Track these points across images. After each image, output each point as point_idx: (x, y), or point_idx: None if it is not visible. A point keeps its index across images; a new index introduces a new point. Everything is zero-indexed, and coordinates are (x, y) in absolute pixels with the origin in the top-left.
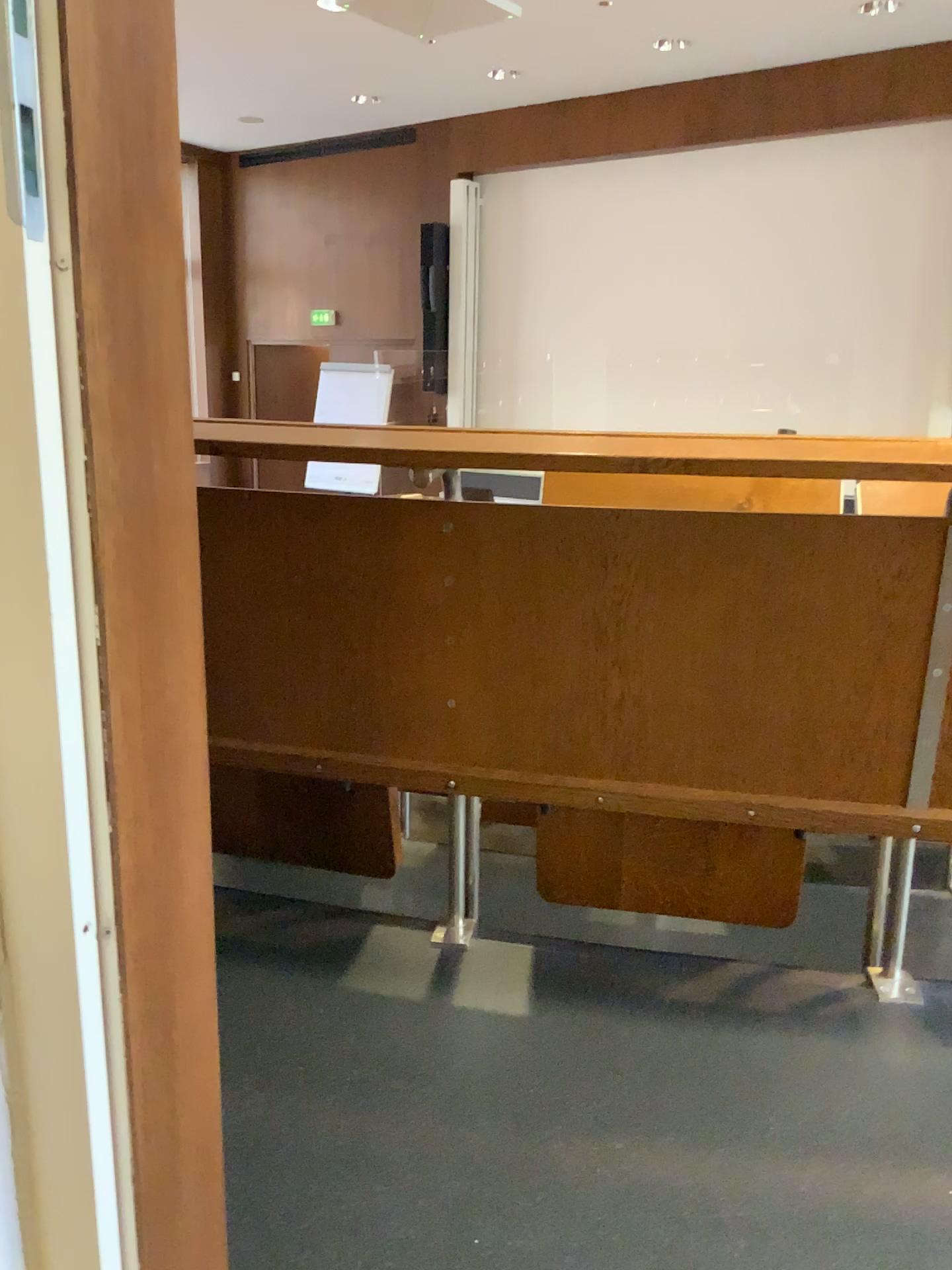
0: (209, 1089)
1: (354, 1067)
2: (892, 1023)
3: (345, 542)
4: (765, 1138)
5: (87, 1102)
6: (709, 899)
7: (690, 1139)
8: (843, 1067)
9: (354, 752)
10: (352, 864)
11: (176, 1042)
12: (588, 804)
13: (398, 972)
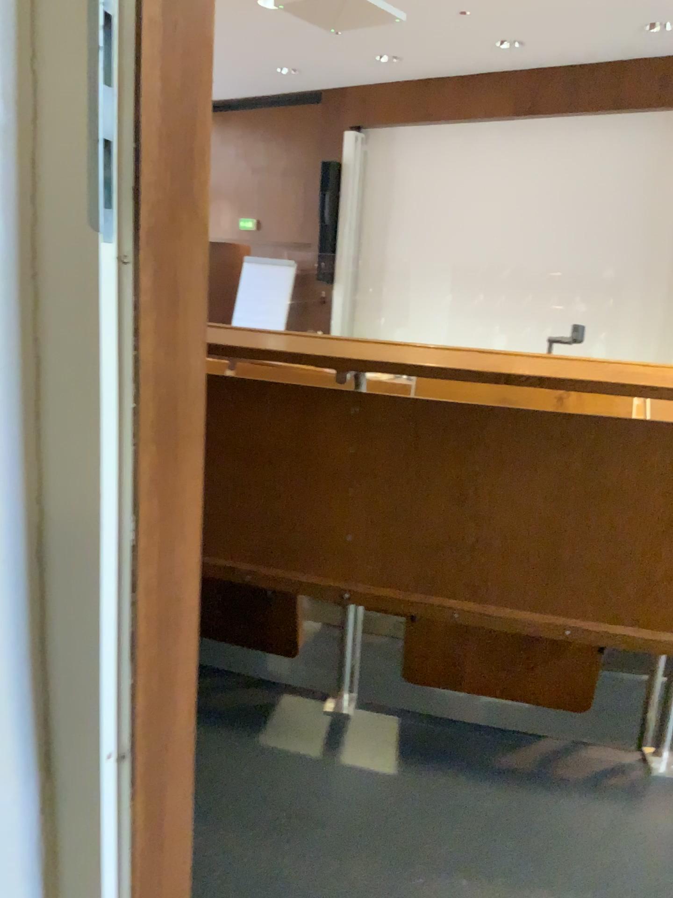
0: (181, 860)
1: (267, 808)
2: (662, 793)
3: (277, 415)
4: (572, 883)
5: (97, 884)
6: (526, 687)
7: (516, 881)
8: (628, 827)
9: (274, 567)
10: (266, 645)
11: (162, 830)
12: (444, 616)
13: (300, 732)
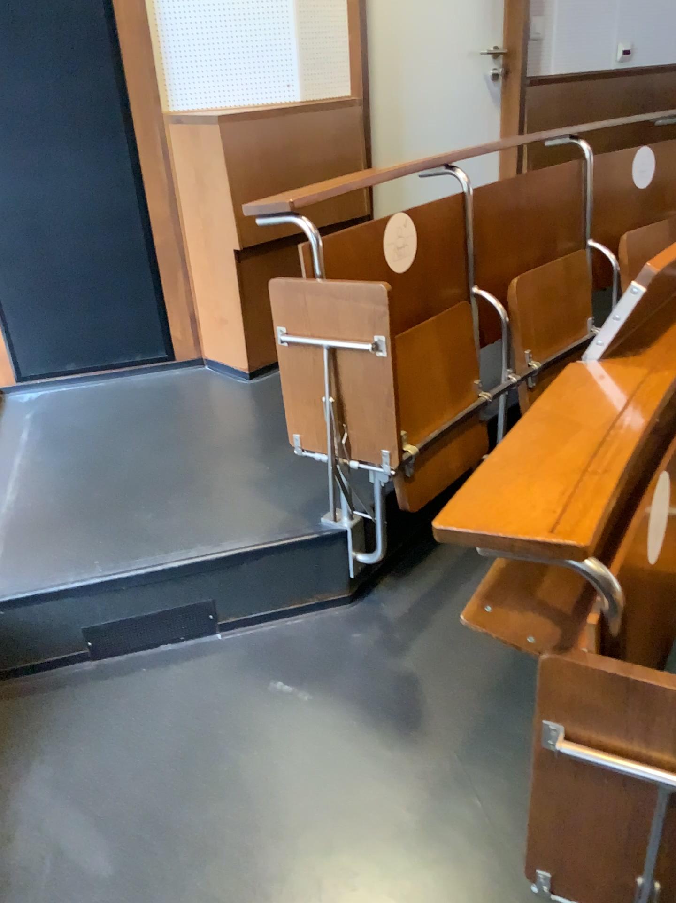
0: None
1: None
2: None
3: None
4: None
5: None
6: None
7: None
8: None
9: None
10: None
11: None
12: None
13: None
